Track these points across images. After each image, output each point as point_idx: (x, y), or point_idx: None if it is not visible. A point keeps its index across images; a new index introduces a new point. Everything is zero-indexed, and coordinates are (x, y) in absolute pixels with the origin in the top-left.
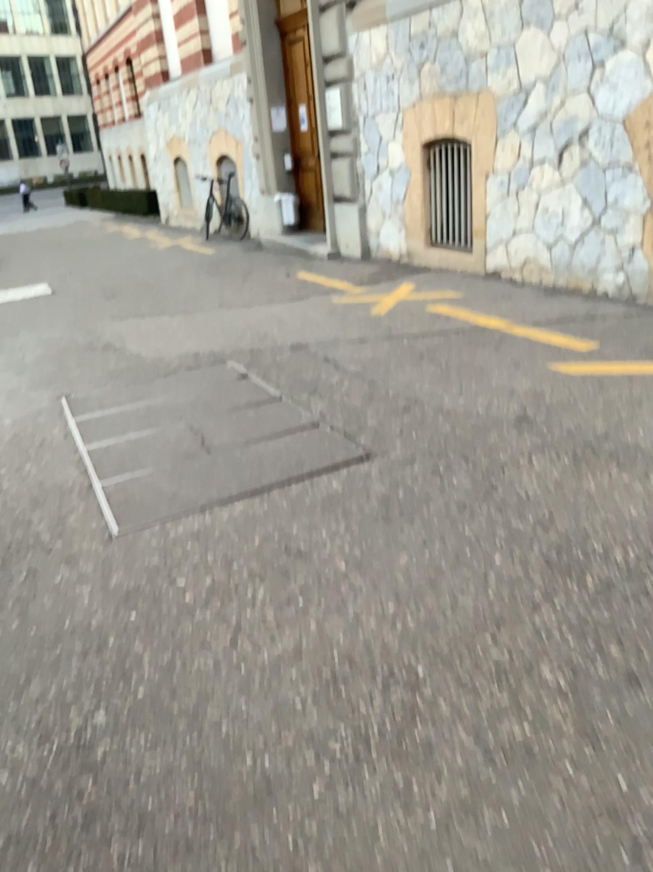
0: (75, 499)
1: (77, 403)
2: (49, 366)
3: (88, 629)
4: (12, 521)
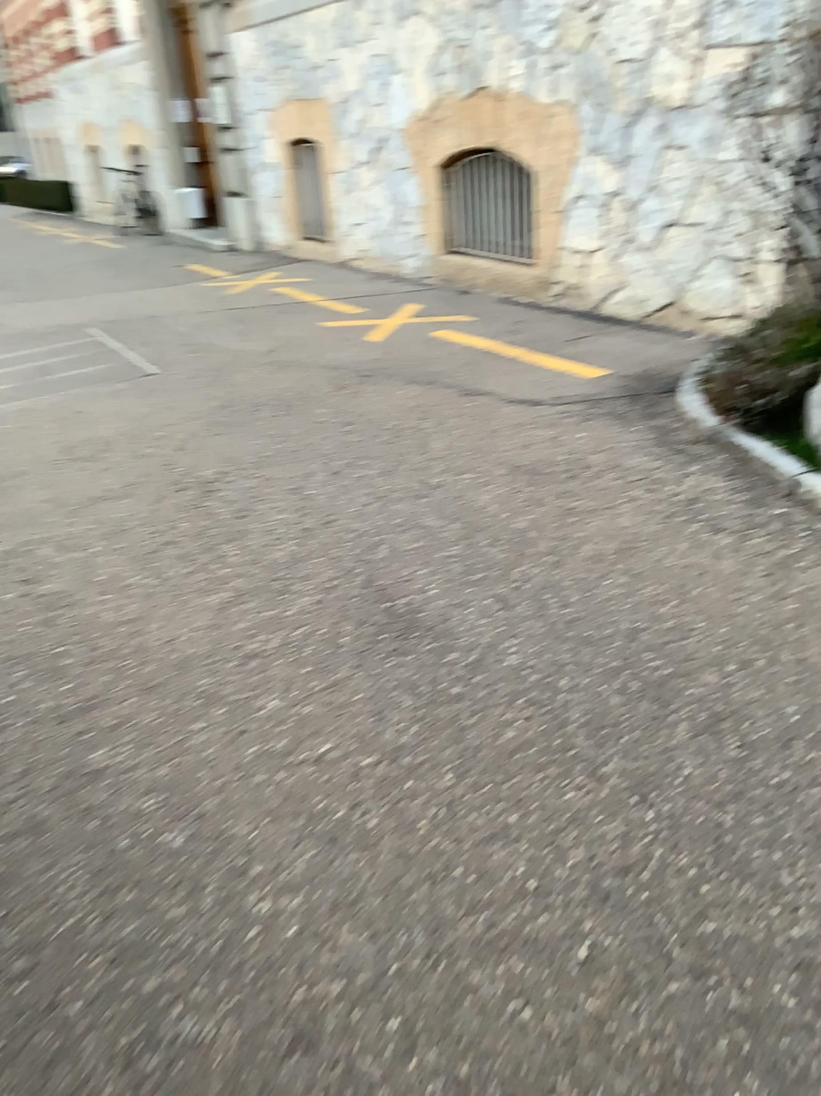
0: None
1: None
2: None
3: None
4: None
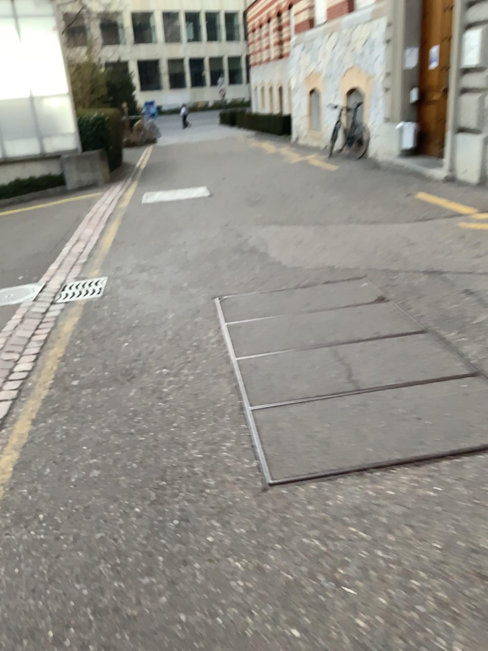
0: (226, 424)
1: (229, 307)
2: (206, 265)
3: (243, 639)
4: (167, 439)
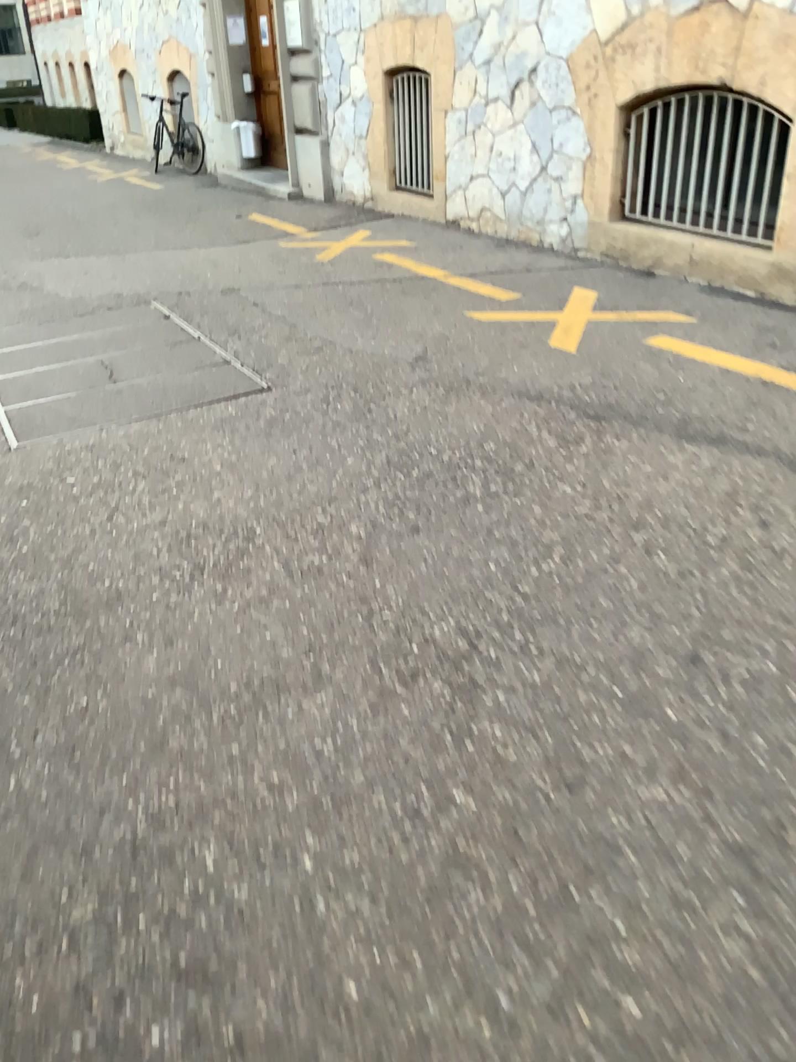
0: None
1: None
2: None
3: None
4: None
